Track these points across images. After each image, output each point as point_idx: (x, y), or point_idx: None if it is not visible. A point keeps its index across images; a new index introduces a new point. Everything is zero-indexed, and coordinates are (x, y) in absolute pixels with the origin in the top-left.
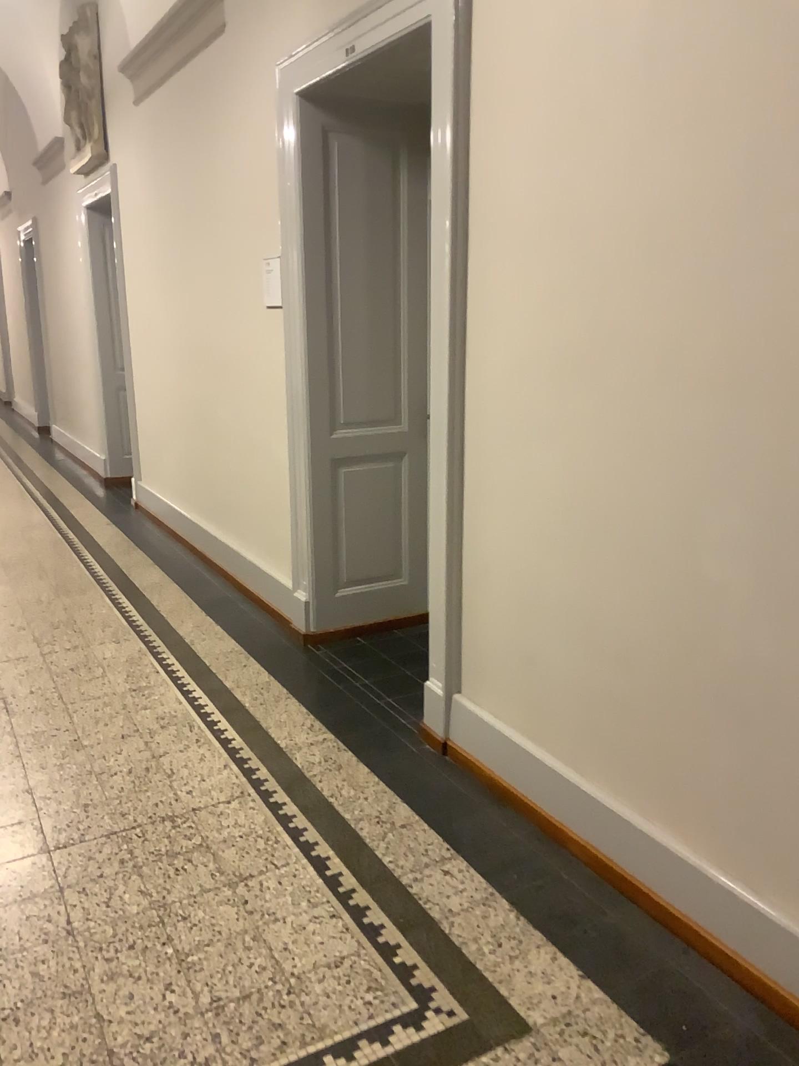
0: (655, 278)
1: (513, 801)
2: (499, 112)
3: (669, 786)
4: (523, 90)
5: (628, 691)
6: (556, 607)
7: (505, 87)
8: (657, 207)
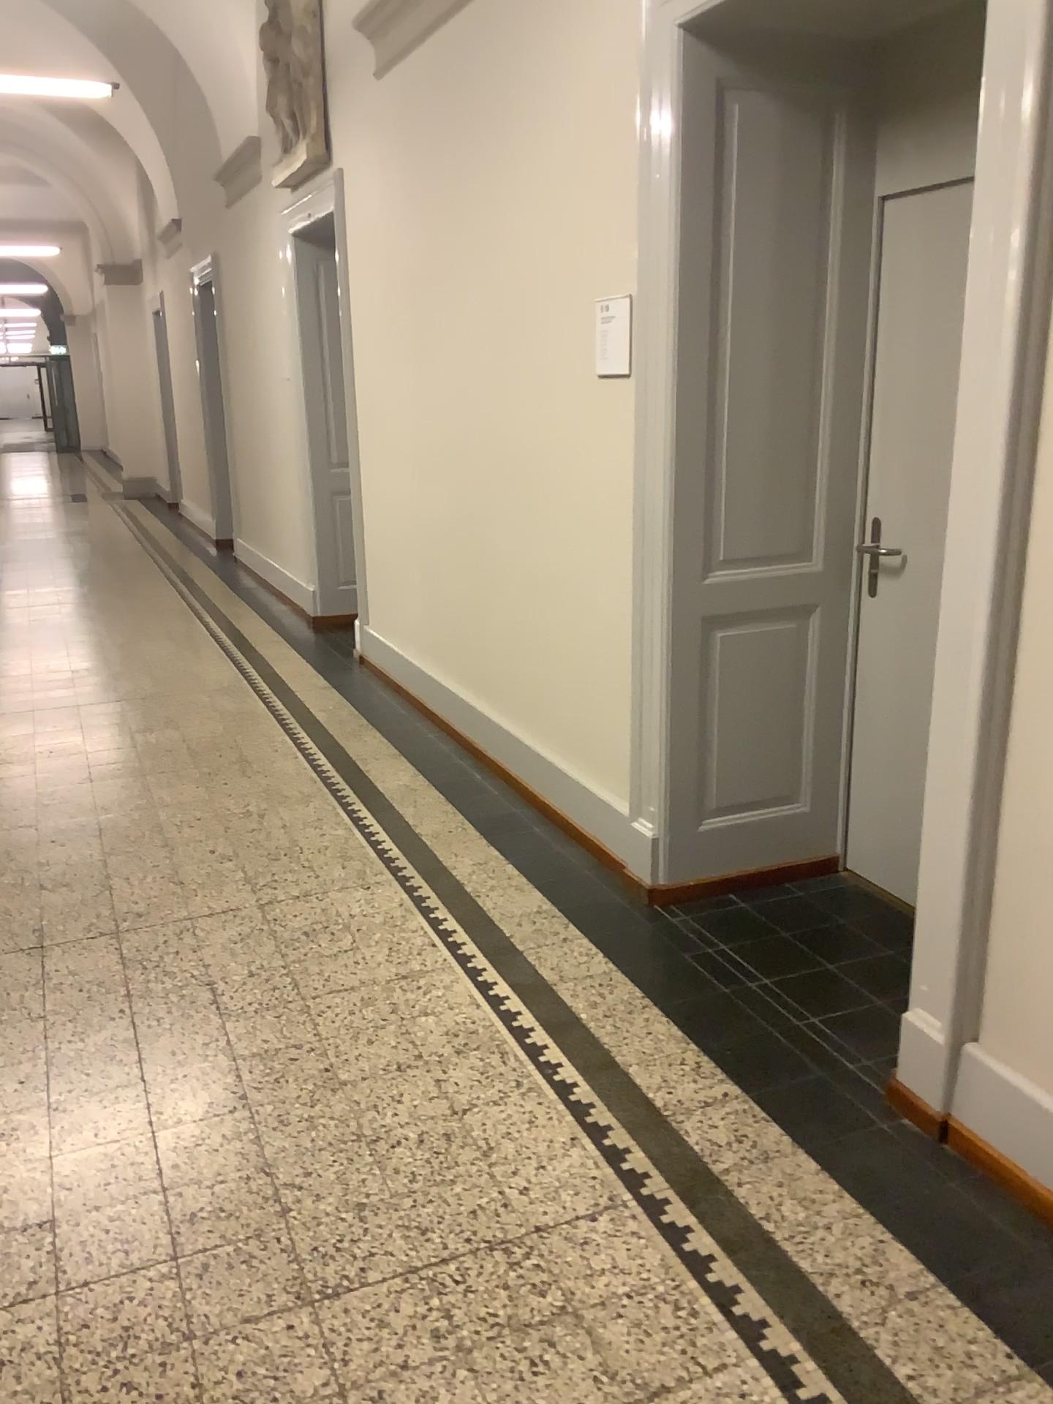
0: None
1: None
2: None
3: None
4: None
5: None
6: None
7: None
8: None
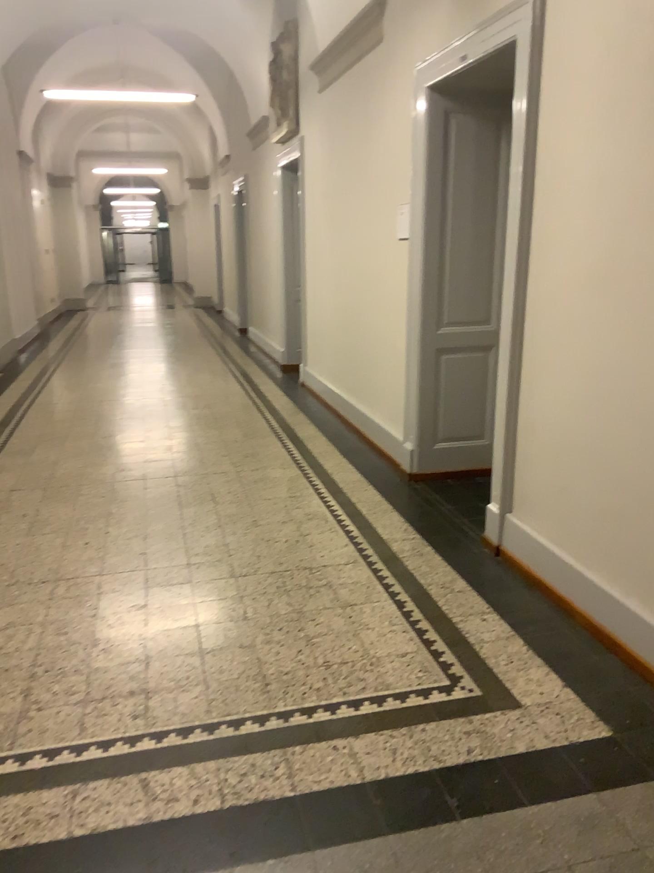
0: (649, 218)
1: (540, 586)
2: (558, 103)
3: (641, 572)
4: (573, 87)
5: (618, 506)
6: (576, 449)
7: (562, 85)
8: (653, 169)
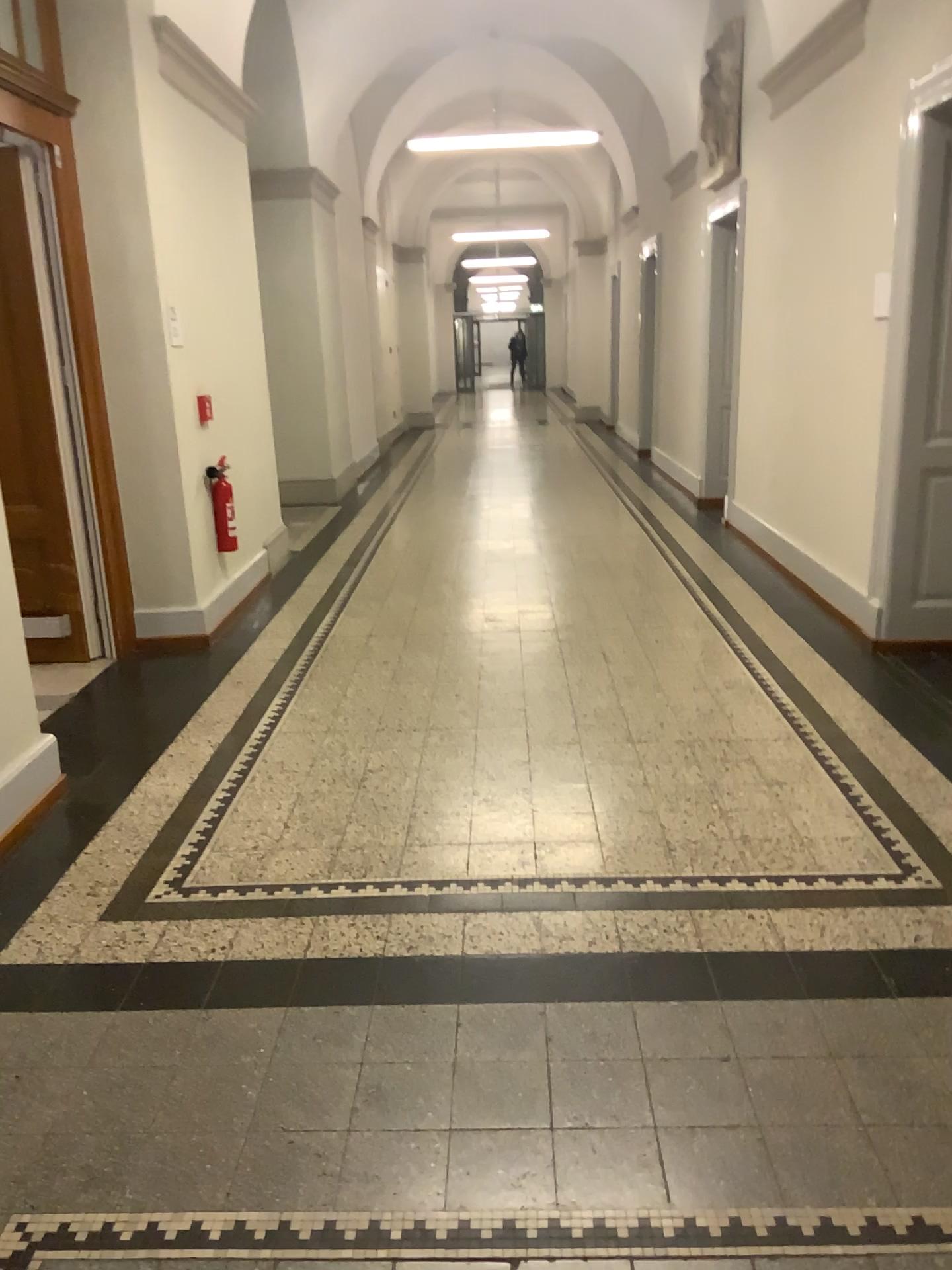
0: None
1: None
2: None
3: None
4: None
5: None
6: None
7: None
8: None
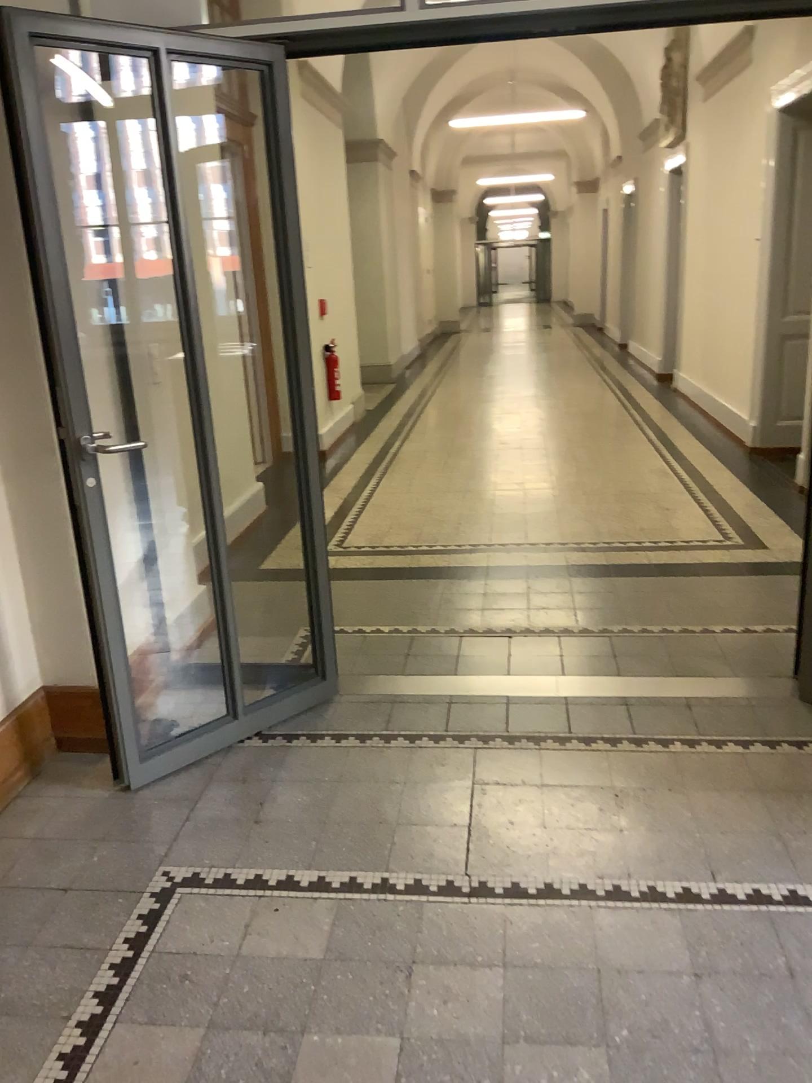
0: None
1: None
2: None
3: None
4: None
5: None
6: None
7: None
8: None
